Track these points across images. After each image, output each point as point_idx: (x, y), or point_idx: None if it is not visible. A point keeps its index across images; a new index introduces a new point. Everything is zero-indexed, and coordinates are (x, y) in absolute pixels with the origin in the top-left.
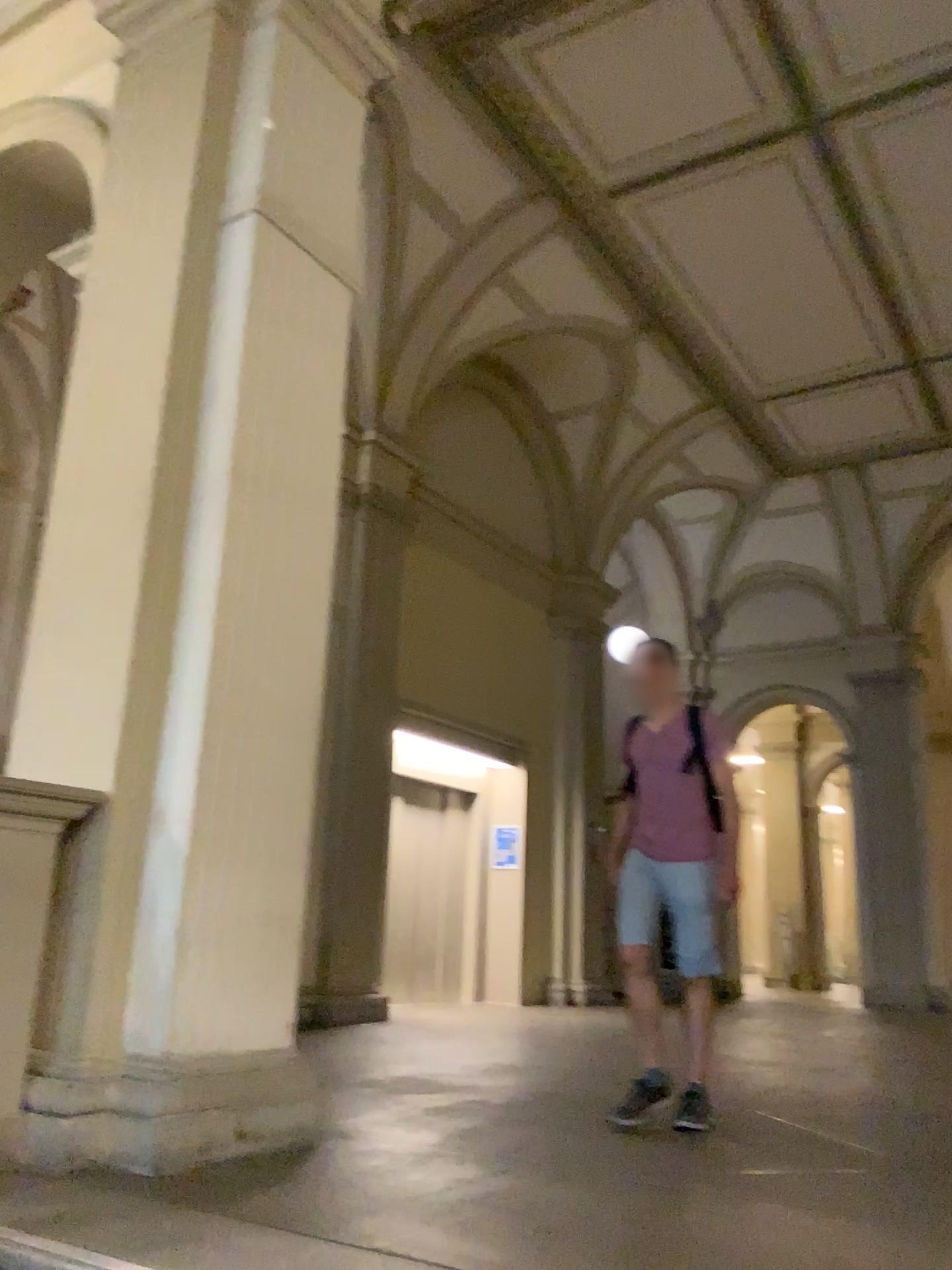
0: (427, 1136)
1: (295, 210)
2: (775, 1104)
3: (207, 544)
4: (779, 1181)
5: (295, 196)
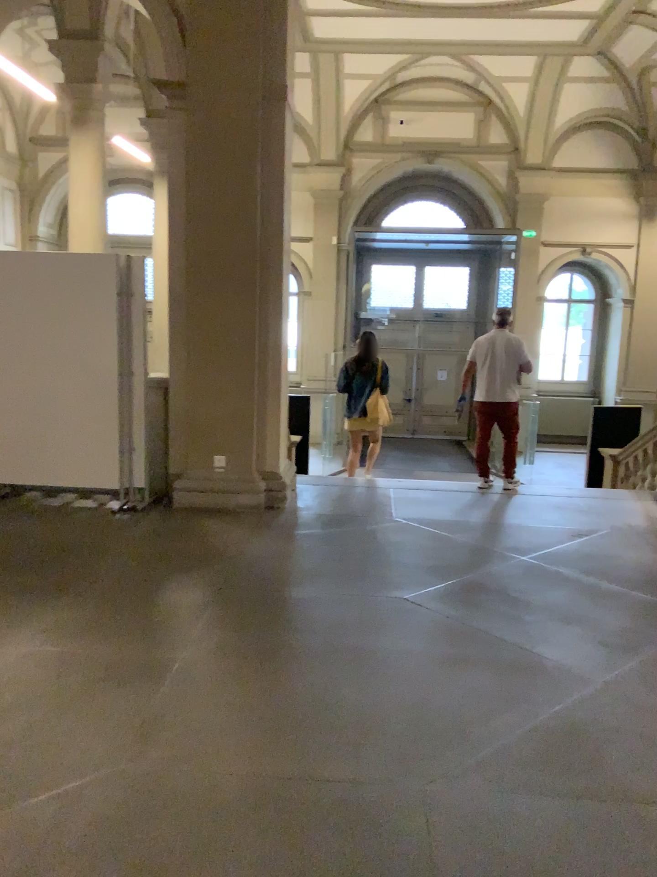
0: None
1: None
2: None
3: None
4: (544, 529)
5: None
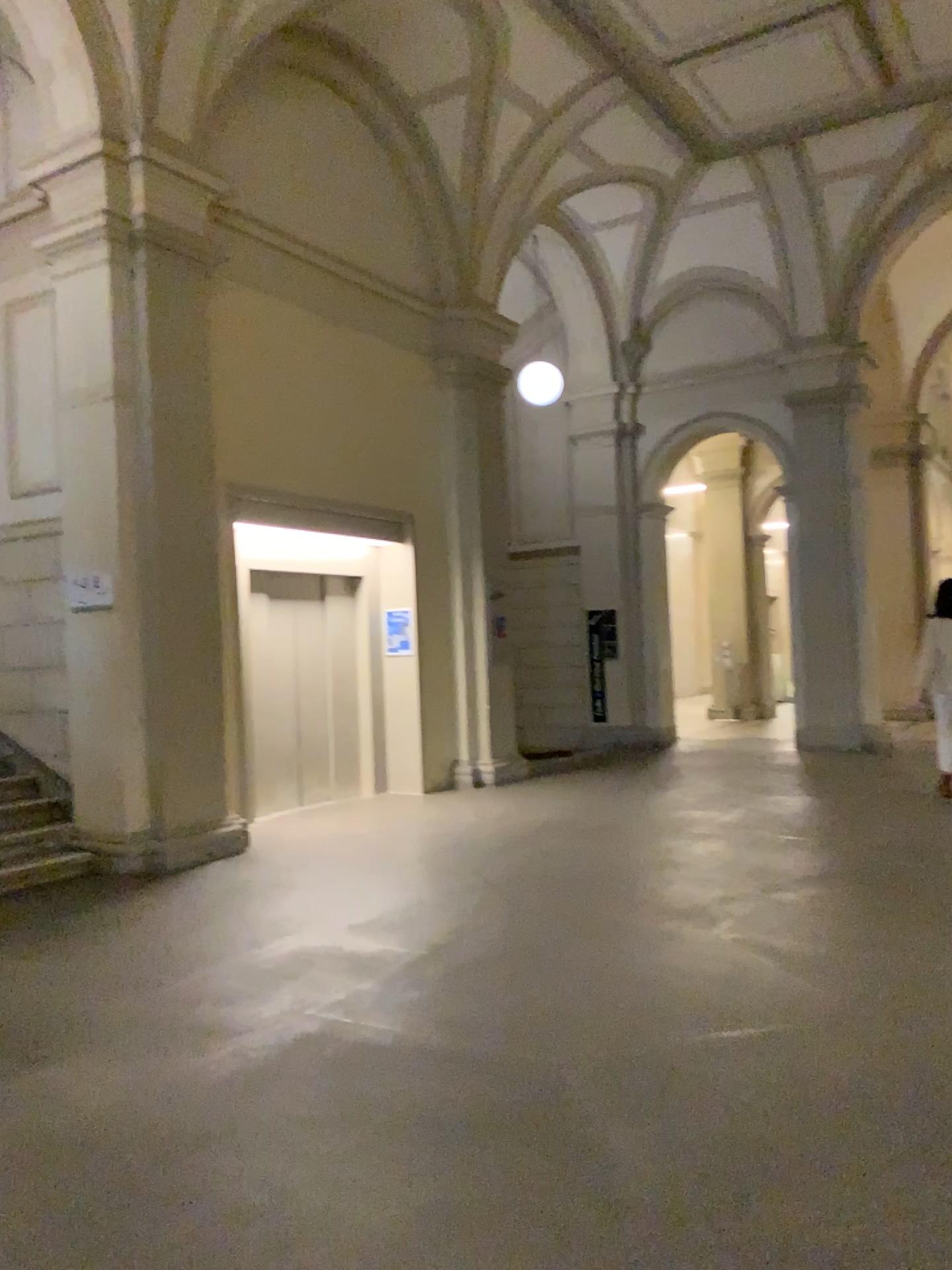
0: (5, 1253)
1: None
2: (572, 1060)
3: None
4: None
5: None
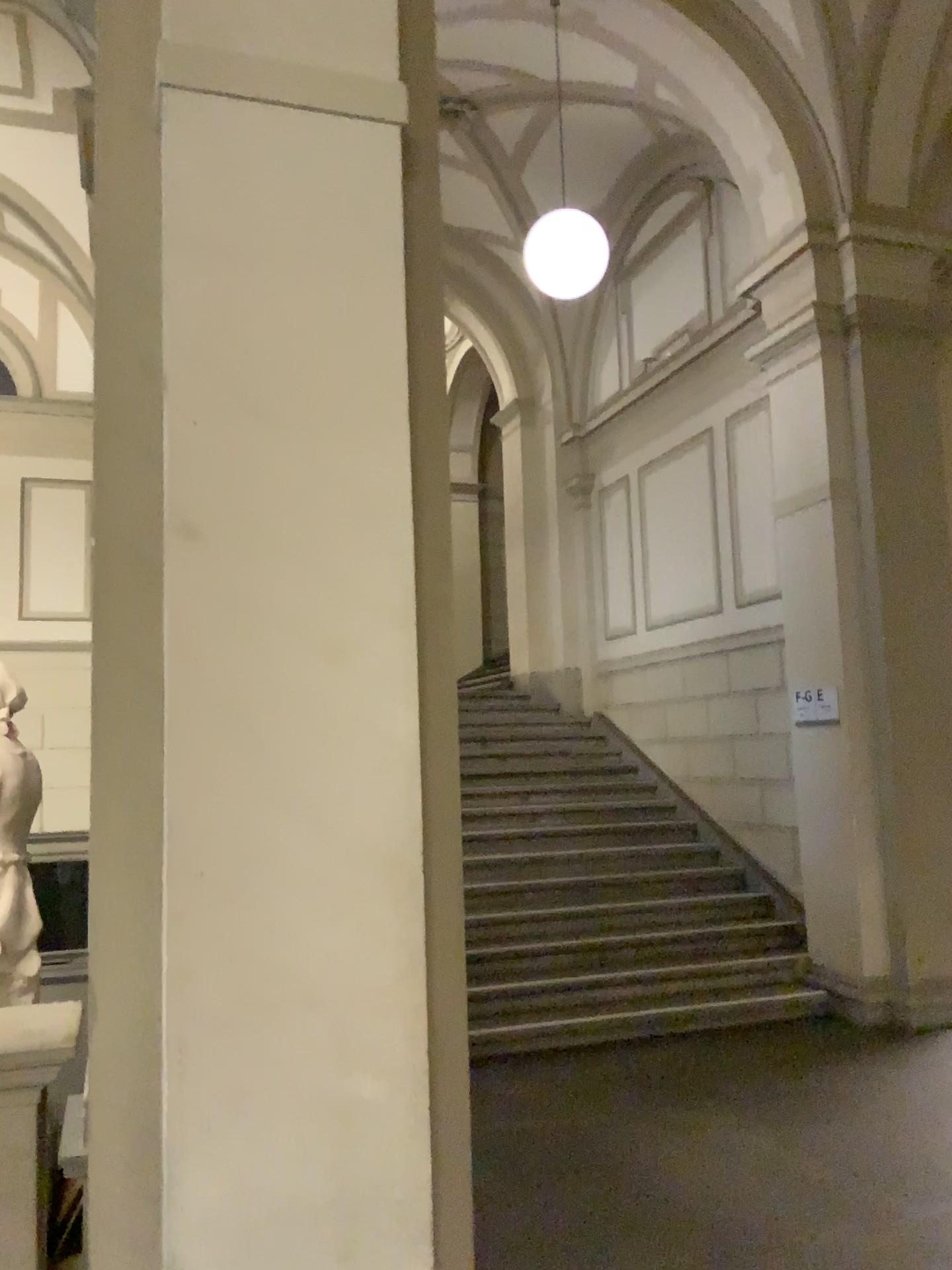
0: None
1: (251, 49)
2: None
3: (173, 653)
4: None
5: (249, 25)
